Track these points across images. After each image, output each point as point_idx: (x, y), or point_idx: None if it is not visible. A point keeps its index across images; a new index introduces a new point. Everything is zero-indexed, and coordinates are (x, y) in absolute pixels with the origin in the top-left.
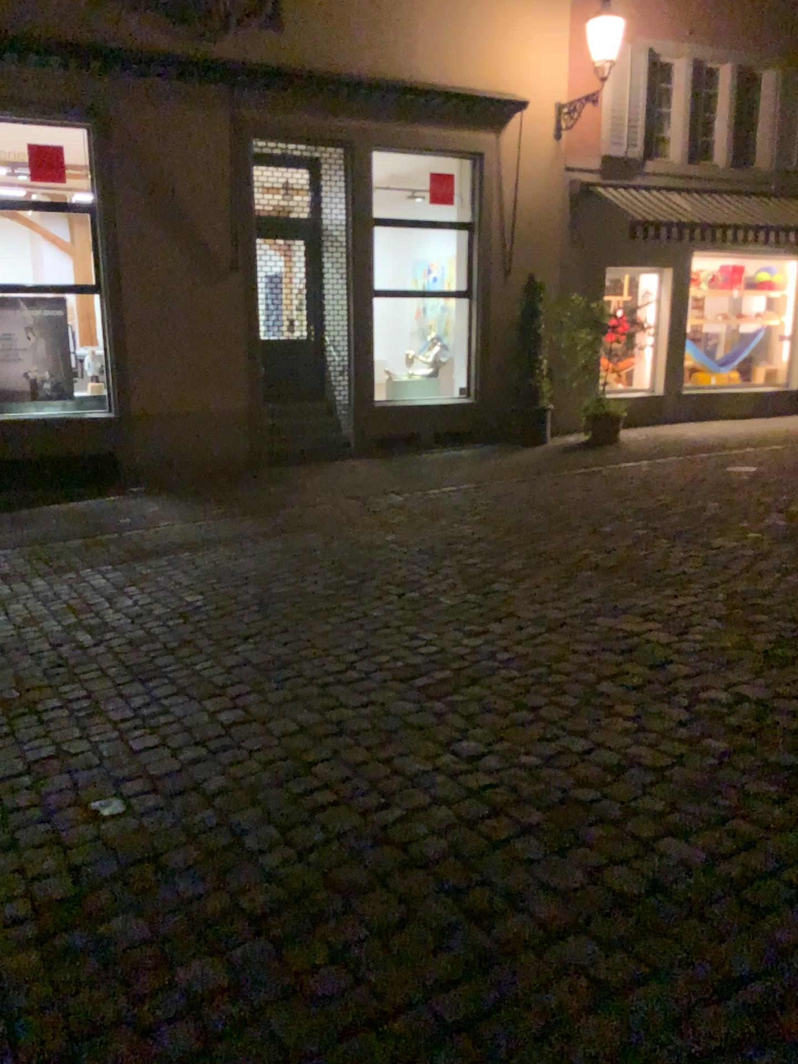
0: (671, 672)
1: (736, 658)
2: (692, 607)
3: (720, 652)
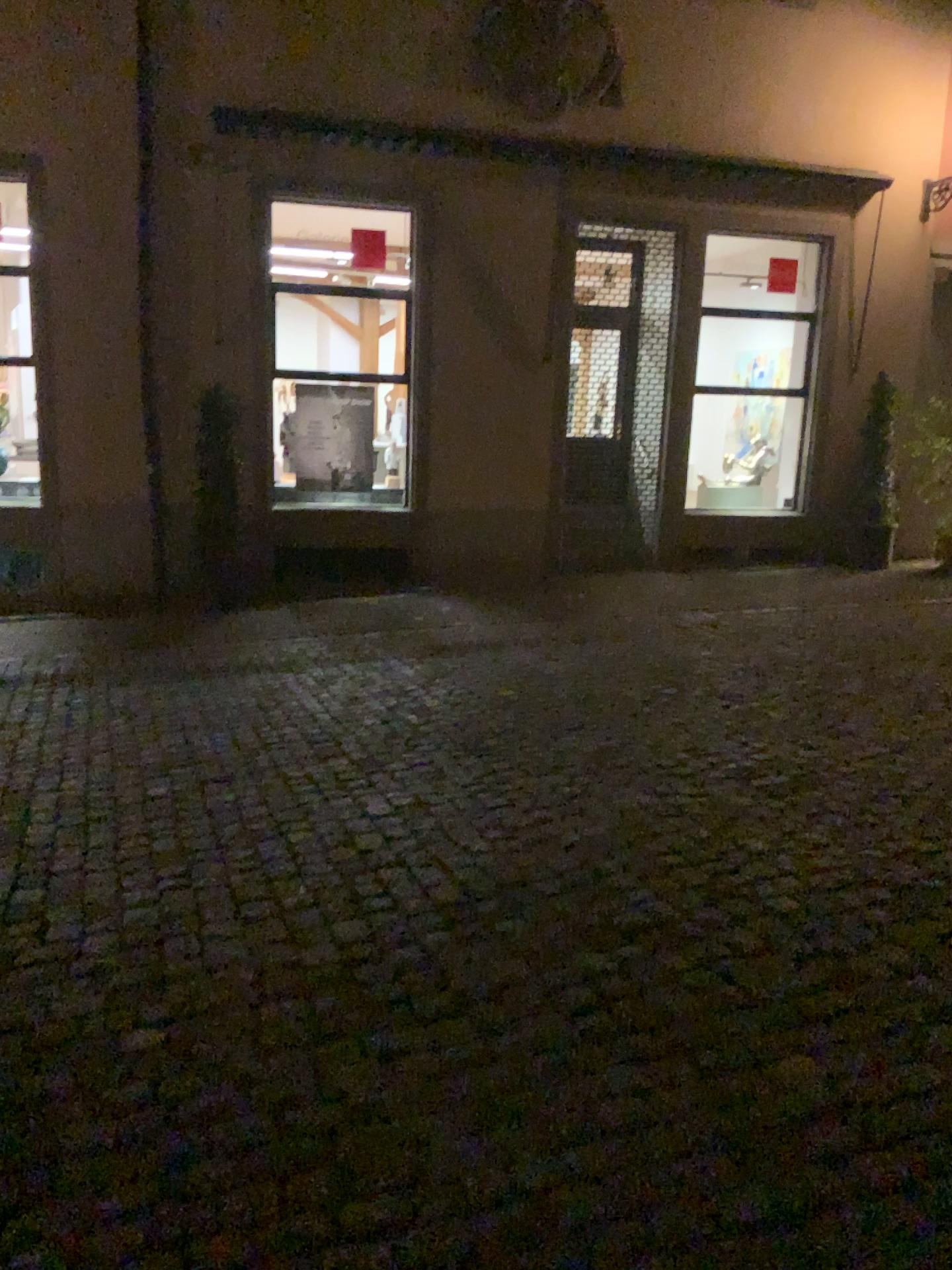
0: None
1: None
2: None
3: None
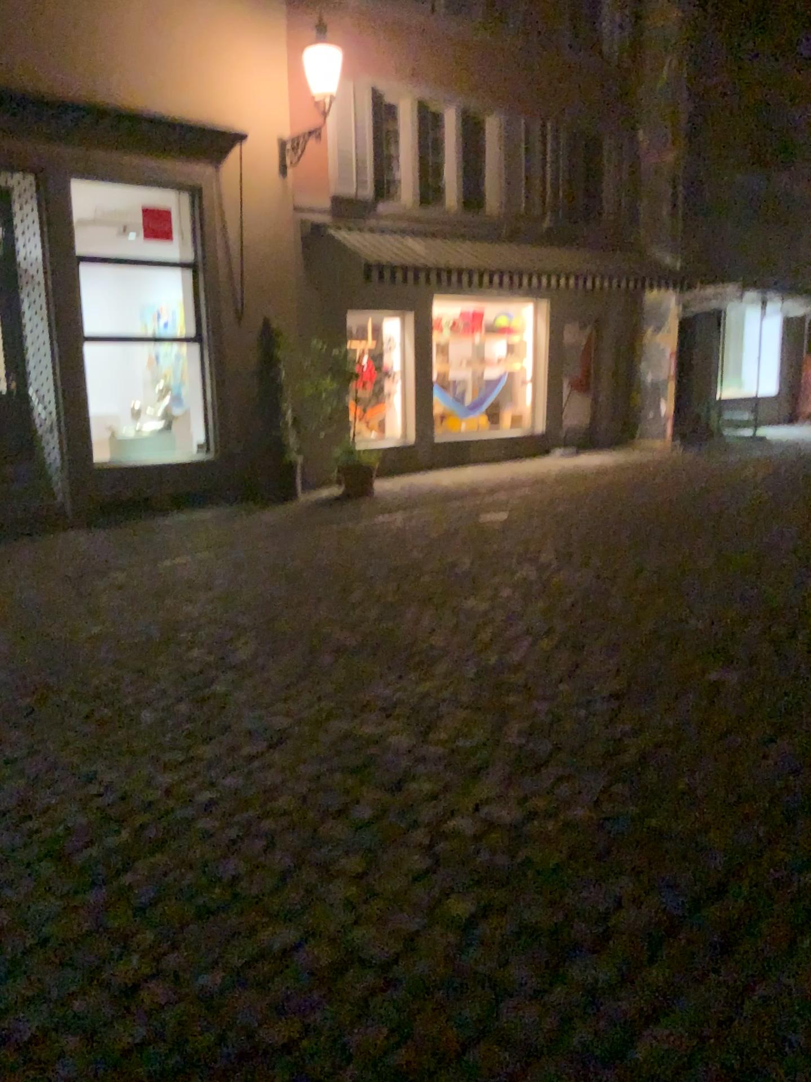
0: (410, 794)
1: (486, 764)
2: (438, 696)
3: (467, 756)
